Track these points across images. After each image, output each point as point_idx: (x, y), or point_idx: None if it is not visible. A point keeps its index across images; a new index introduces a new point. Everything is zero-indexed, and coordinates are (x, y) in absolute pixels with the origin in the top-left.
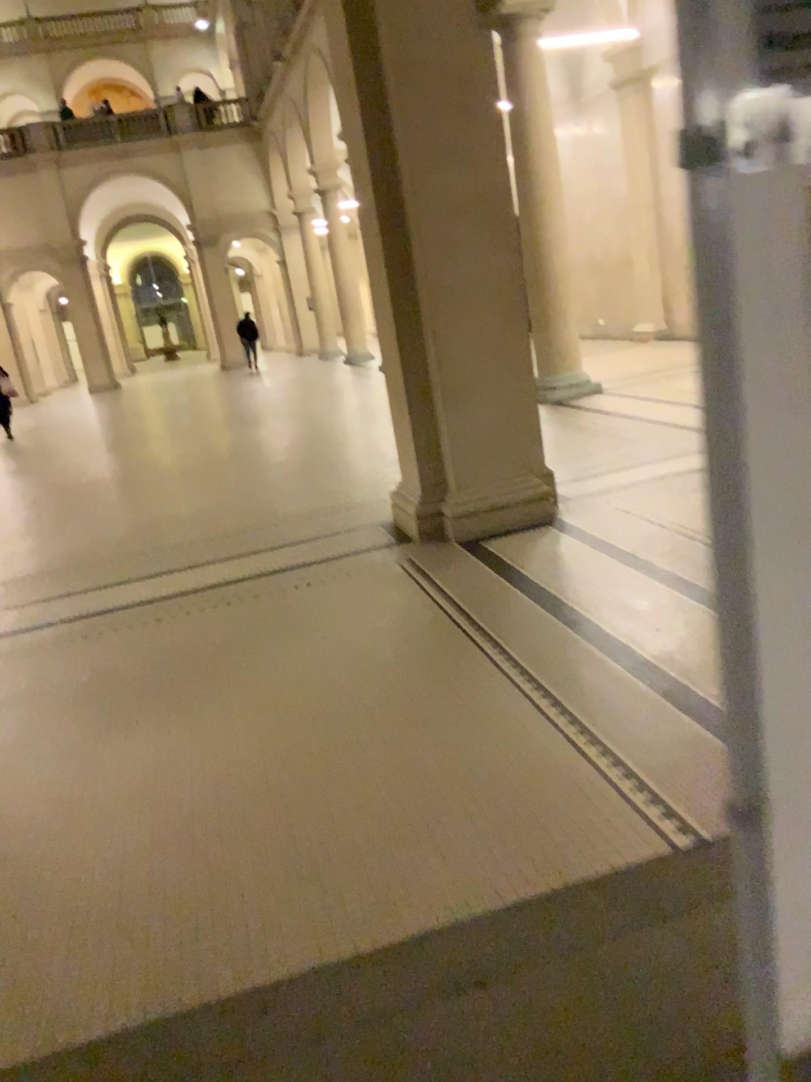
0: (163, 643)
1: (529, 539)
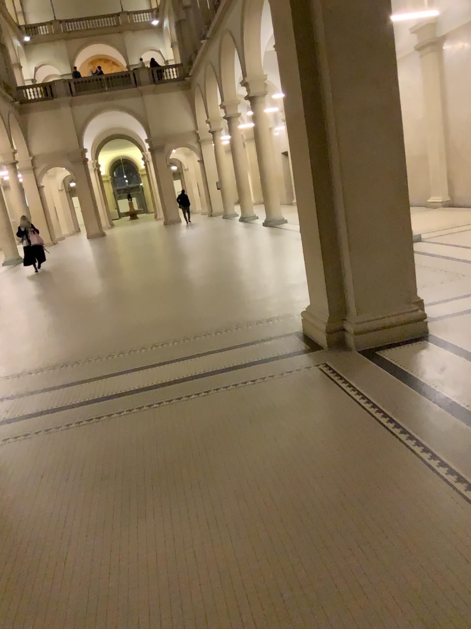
0: (154, 429)
1: (412, 351)
